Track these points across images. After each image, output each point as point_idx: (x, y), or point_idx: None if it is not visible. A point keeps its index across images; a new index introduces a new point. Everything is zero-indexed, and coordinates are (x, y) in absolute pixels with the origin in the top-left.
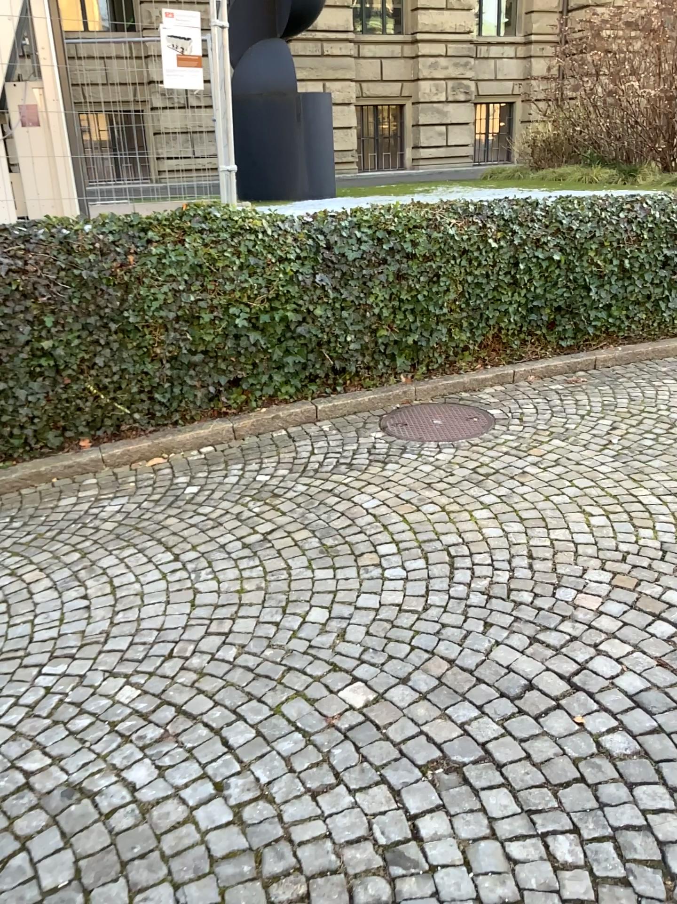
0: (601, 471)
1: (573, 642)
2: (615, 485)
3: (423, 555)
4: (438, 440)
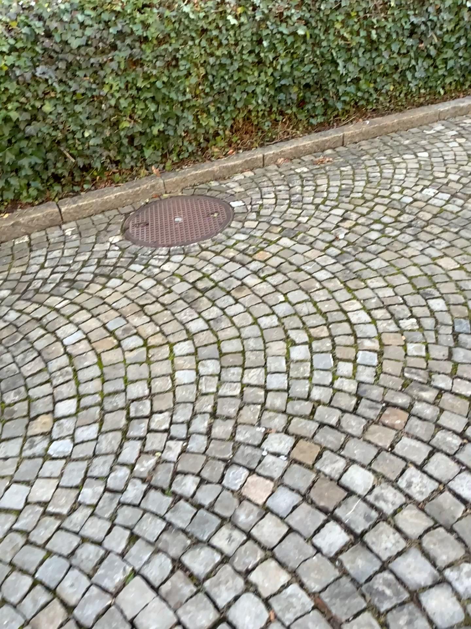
0: (319, 279)
1: (222, 570)
2: (329, 299)
3: (100, 416)
4: (170, 244)
